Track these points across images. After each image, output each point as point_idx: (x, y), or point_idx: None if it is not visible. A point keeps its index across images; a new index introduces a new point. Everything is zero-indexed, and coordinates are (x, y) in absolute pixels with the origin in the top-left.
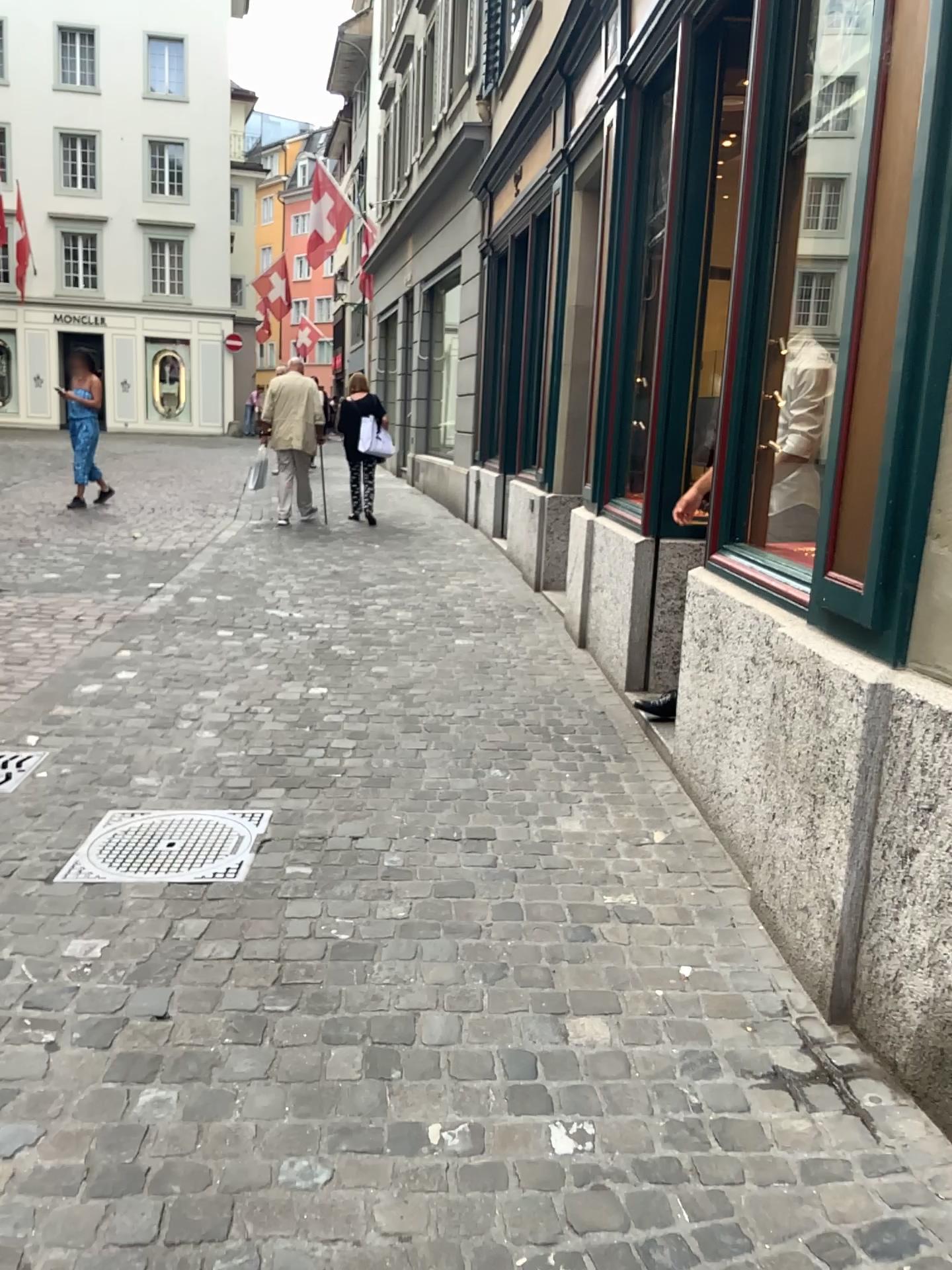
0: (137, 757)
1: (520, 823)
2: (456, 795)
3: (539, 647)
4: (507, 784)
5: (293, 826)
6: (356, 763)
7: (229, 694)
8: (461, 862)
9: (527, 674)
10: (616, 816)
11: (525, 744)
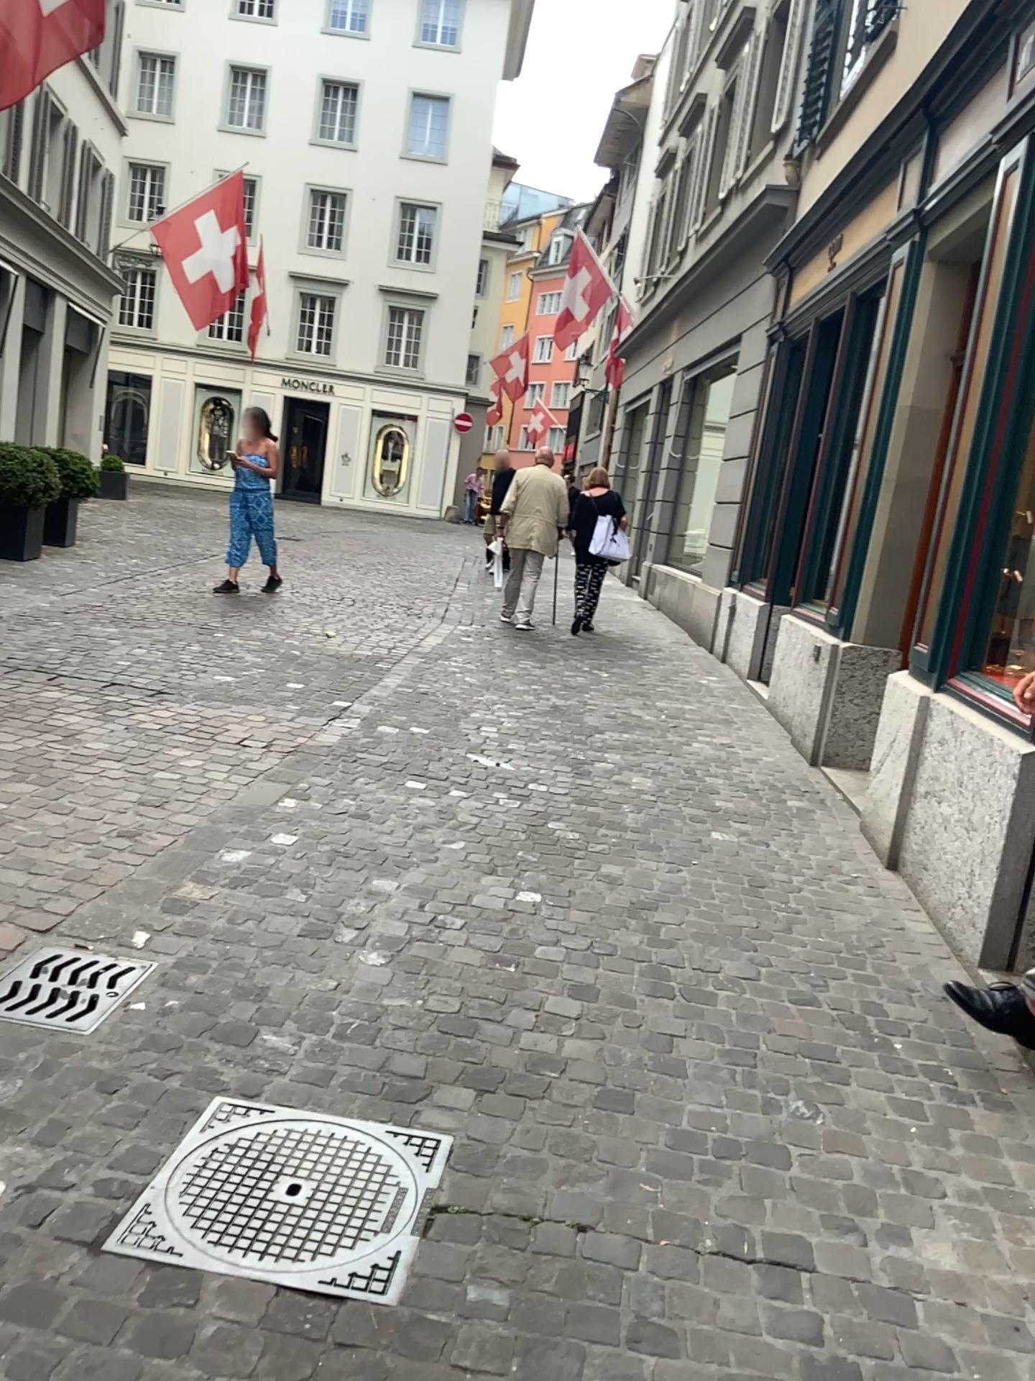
0: (272, 994)
1: (850, 1232)
2: (739, 1148)
3: (829, 861)
4: (818, 1135)
5: (484, 1181)
6: (583, 1051)
7: (412, 890)
8: (761, 1323)
9: (819, 907)
10: (1011, 1243)
11: (835, 1049)
